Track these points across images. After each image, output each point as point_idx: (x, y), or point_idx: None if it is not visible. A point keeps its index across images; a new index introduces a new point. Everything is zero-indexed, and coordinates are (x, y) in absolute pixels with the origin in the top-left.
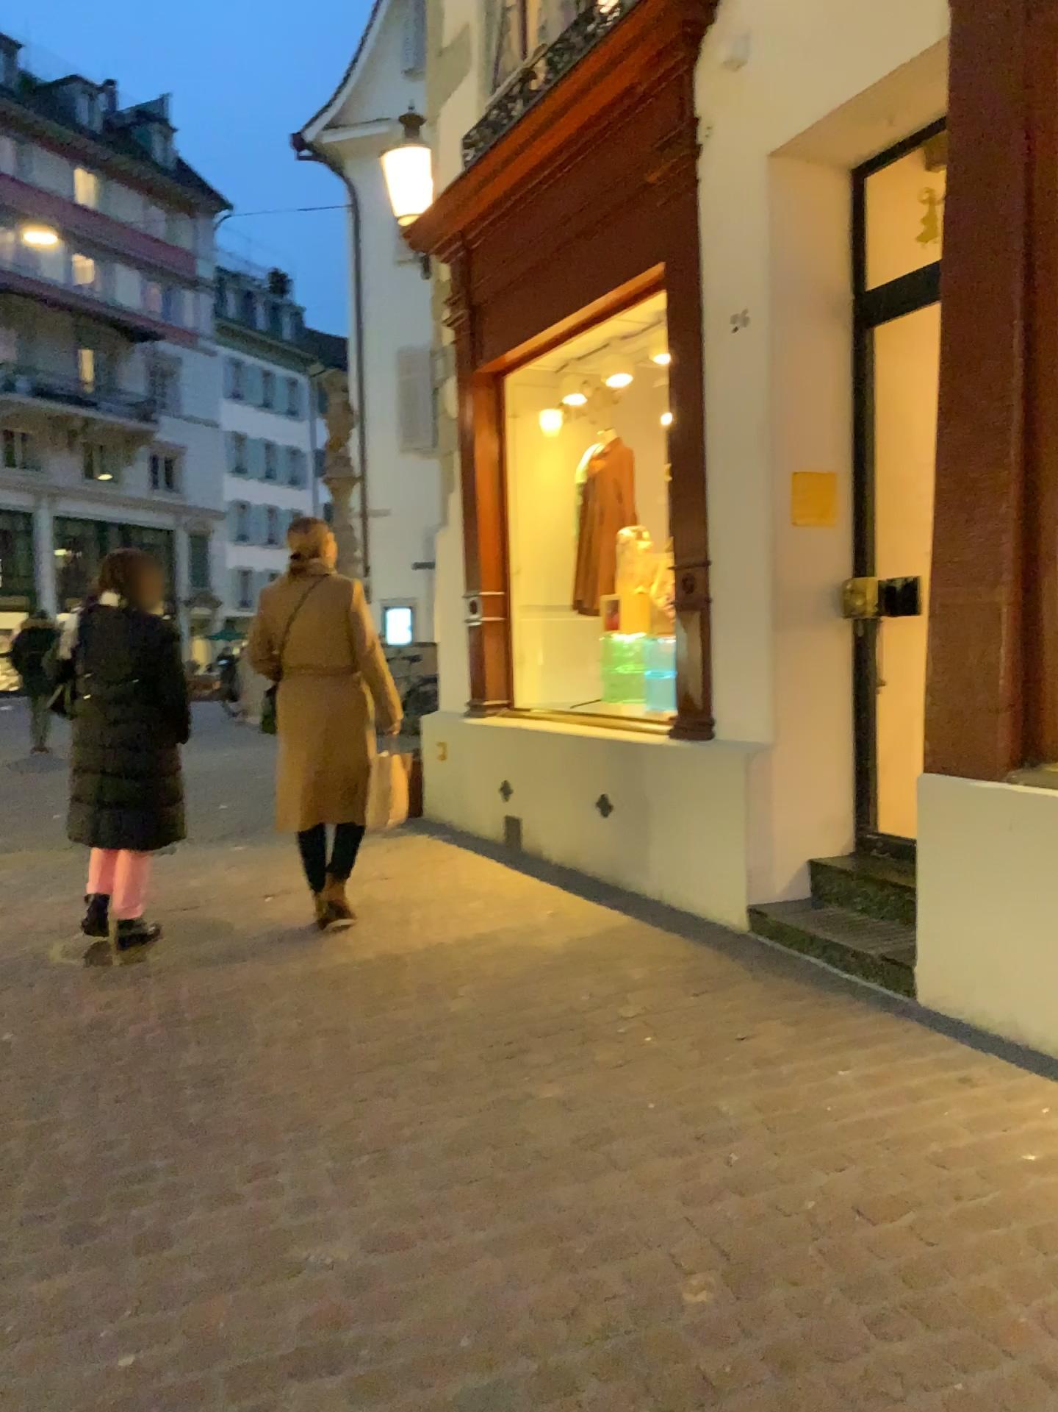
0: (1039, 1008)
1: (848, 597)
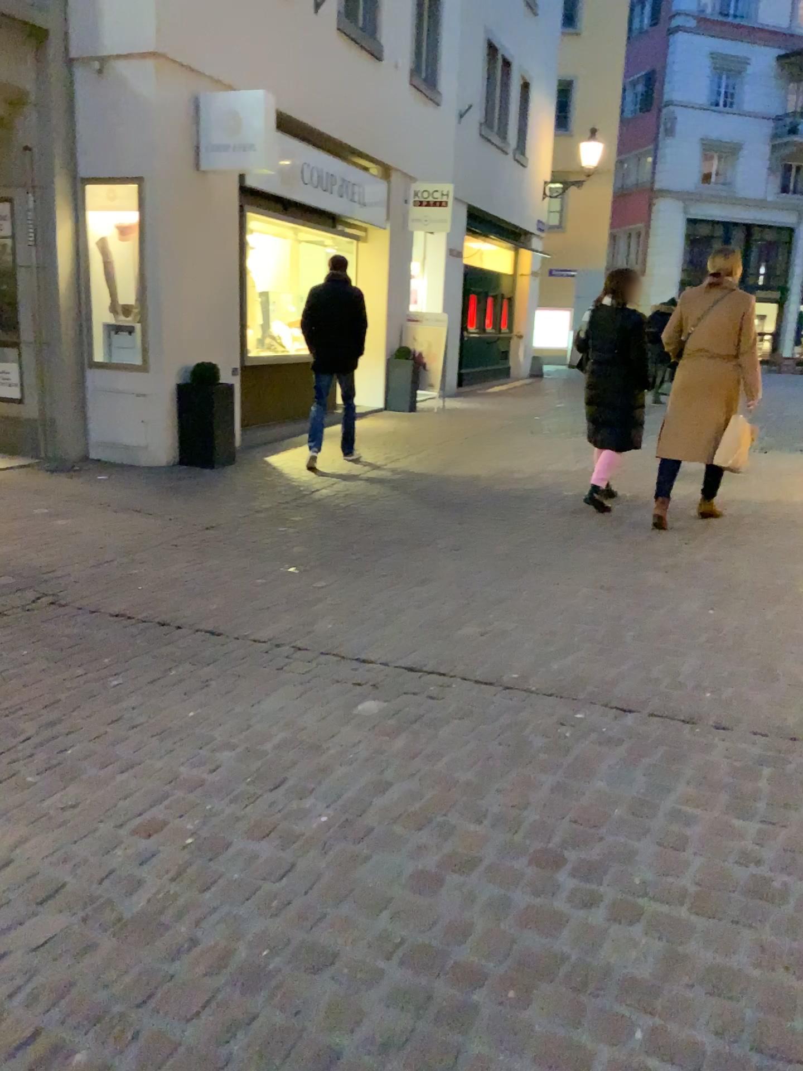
0: None
1: None
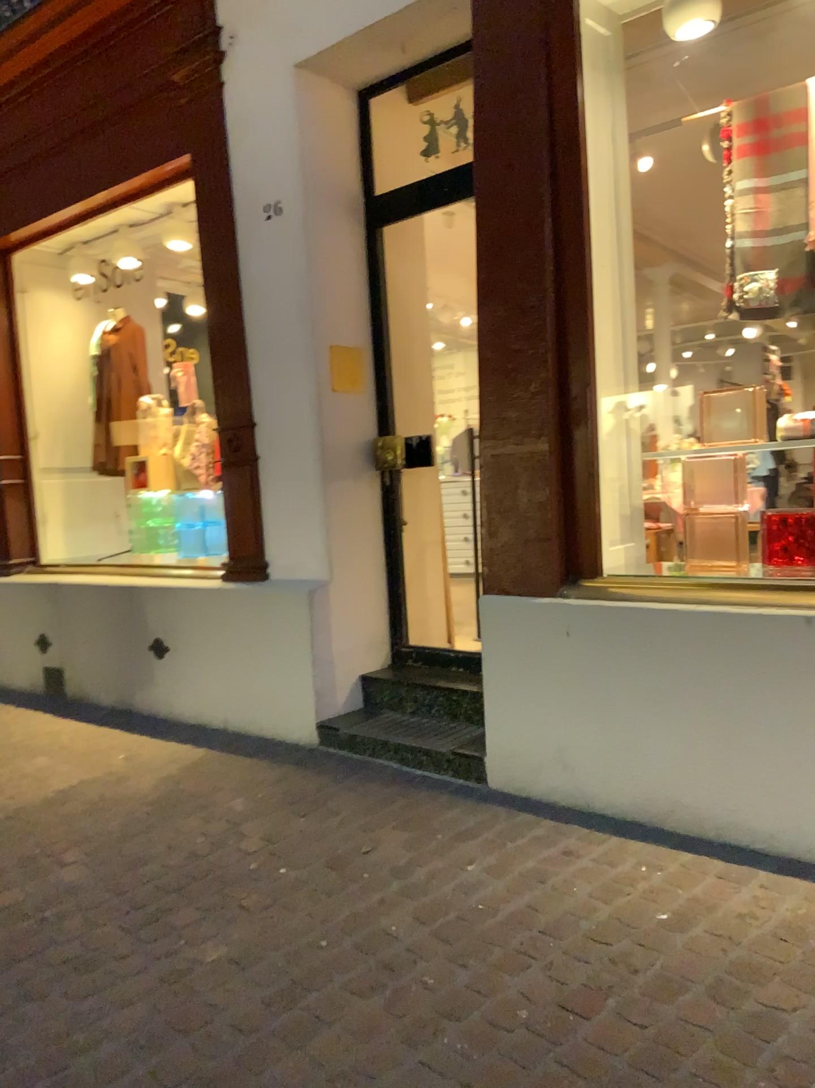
0: (606, 779)
1: (376, 450)
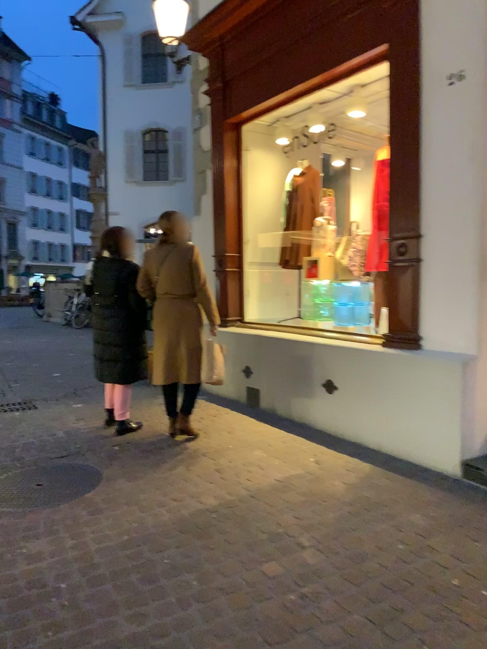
0: None
1: None
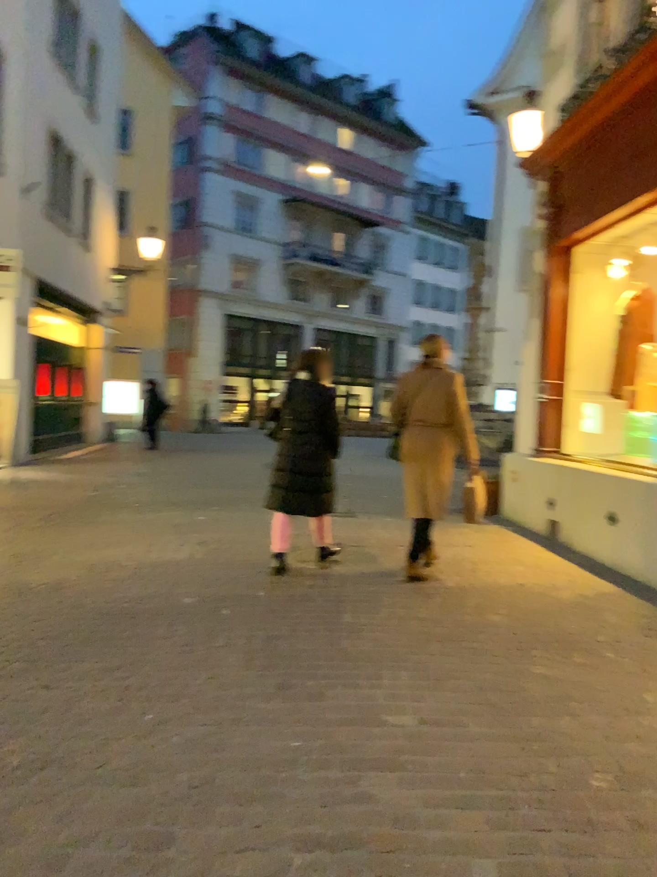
0: None
1: None
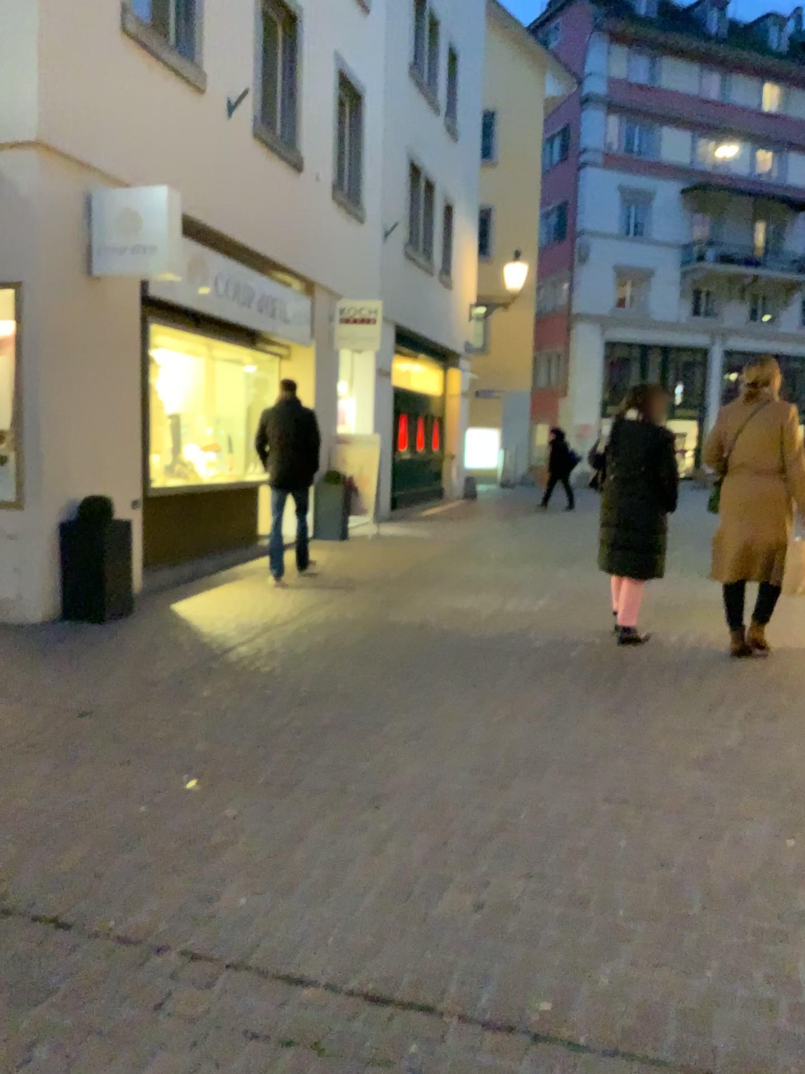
0: None
1: None
